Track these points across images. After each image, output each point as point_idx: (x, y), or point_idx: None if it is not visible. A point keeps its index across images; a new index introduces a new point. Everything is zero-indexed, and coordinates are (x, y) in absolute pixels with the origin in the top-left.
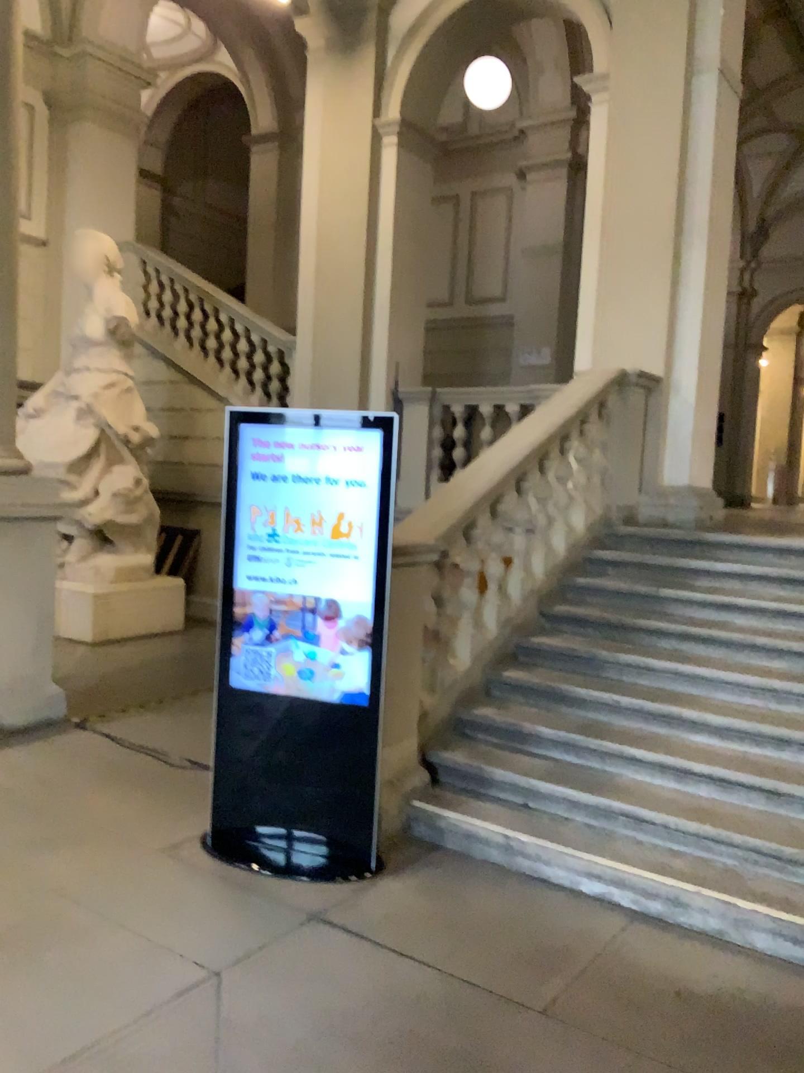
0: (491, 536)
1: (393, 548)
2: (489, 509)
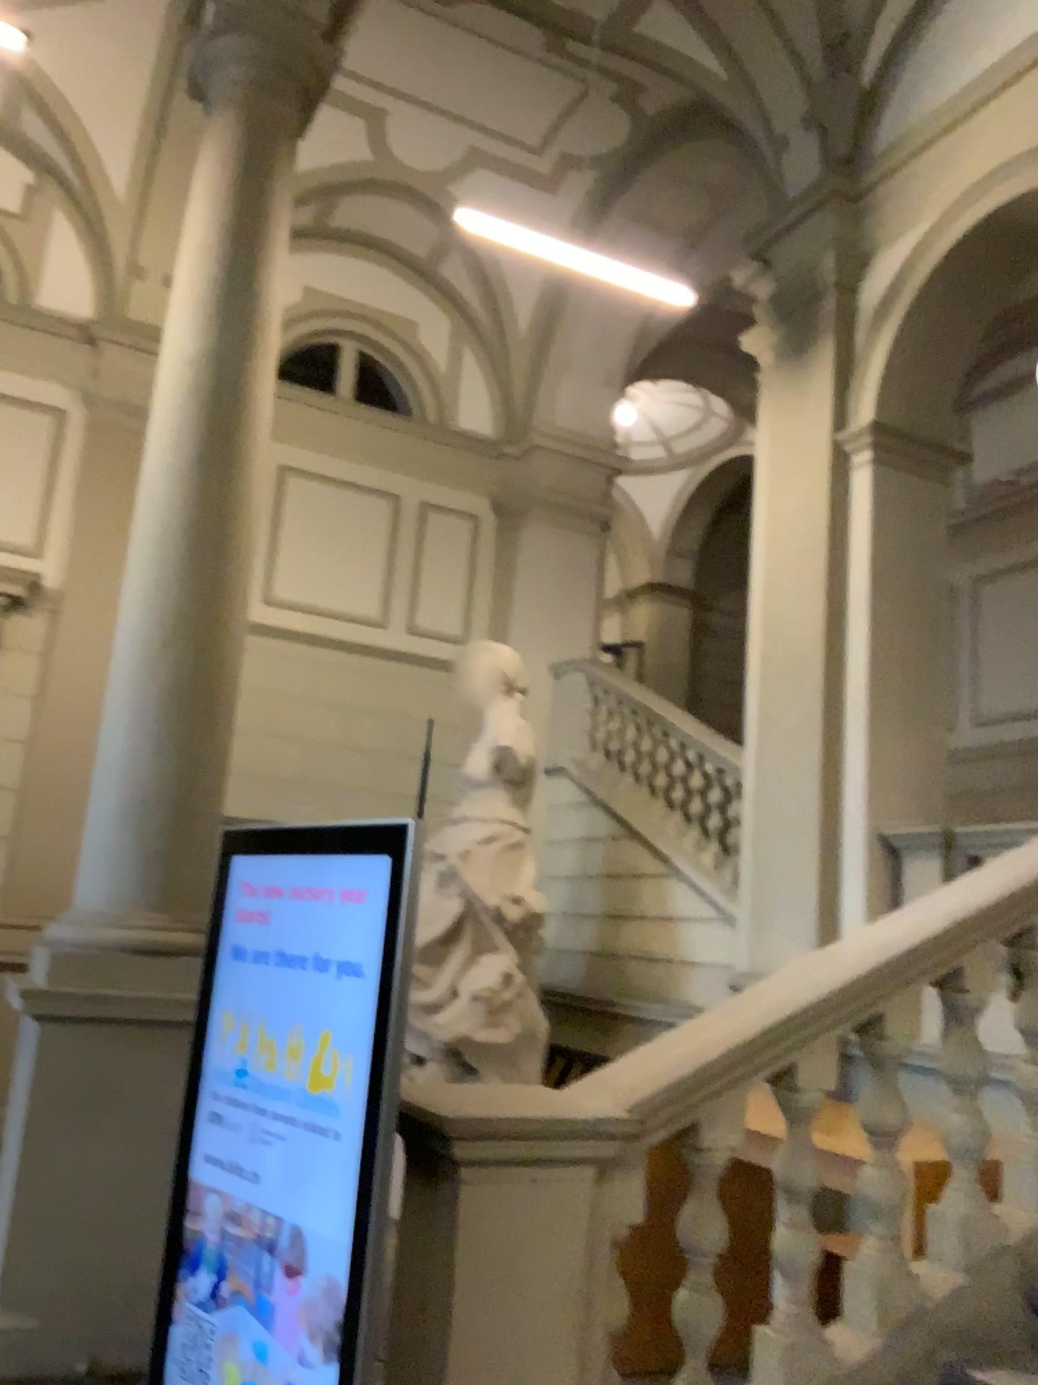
0: (855, 1108)
1: (482, 1117)
2: (837, 1044)
